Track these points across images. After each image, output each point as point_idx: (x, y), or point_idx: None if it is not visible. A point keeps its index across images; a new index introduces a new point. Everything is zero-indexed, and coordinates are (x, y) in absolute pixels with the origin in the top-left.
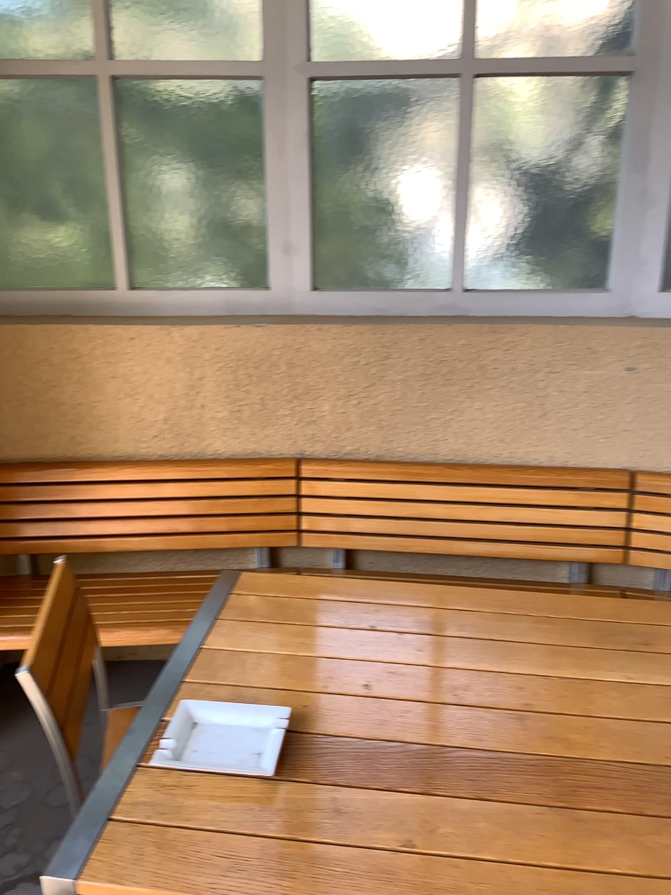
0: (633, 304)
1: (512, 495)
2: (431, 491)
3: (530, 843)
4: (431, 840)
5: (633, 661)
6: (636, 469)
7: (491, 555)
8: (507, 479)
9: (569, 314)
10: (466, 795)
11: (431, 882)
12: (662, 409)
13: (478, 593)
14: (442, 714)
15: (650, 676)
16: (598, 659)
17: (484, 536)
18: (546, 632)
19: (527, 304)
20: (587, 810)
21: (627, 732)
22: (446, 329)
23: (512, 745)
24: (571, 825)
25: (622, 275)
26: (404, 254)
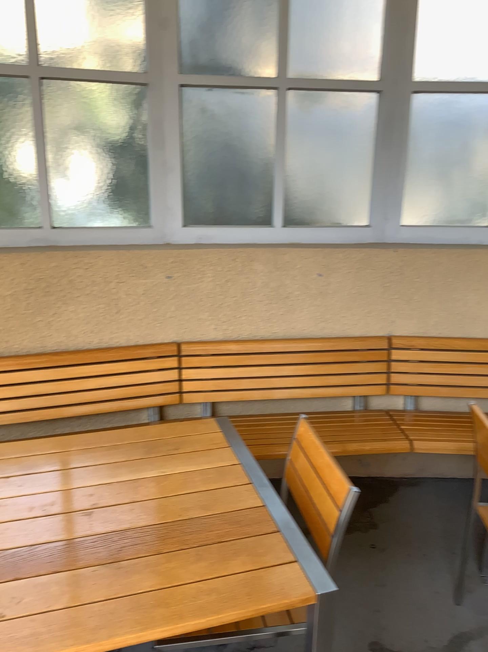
0: (167, 234)
1: (101, 369)
2: (42, 374)
3: (85, 589)
4: (16, 608)
5: (165, 461)
6: (180, 341)
7: (91, 413)
8: (96, 358)
9: (127, 242)
10: (44, 572)
11: (13, 635)
12: (191, 301)
13: (68, 438)
14: (32, 523)
15: (175, 468)
16: (143, 465)
17: (85, 400)
18: (112, 454)
19: (98, 237)
20: (125, 558)
21: (156, 505)
22: (40, 256)
23: (80, 532)
24: (114, 570)
25: (158, 215)
26: (3, 203)
